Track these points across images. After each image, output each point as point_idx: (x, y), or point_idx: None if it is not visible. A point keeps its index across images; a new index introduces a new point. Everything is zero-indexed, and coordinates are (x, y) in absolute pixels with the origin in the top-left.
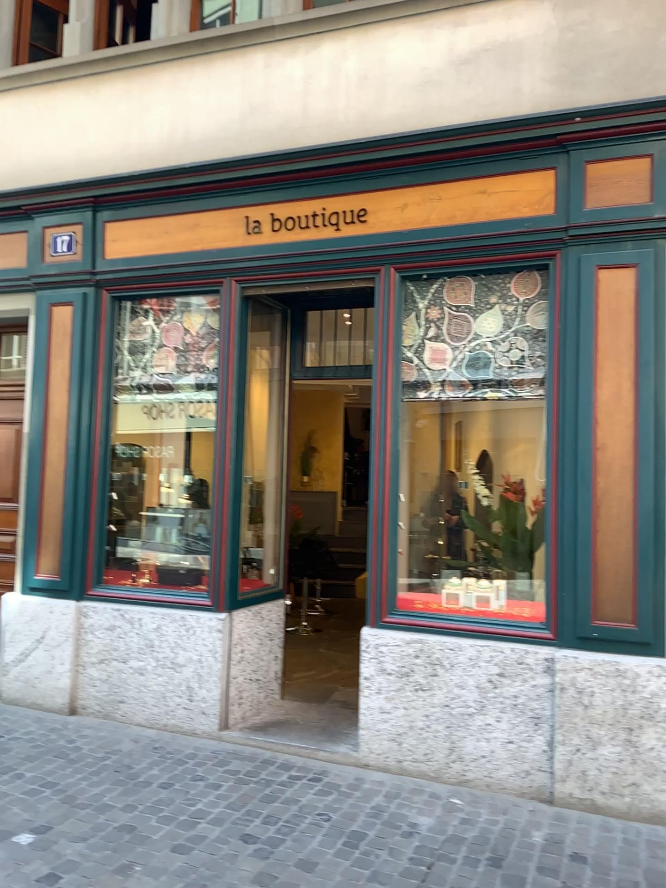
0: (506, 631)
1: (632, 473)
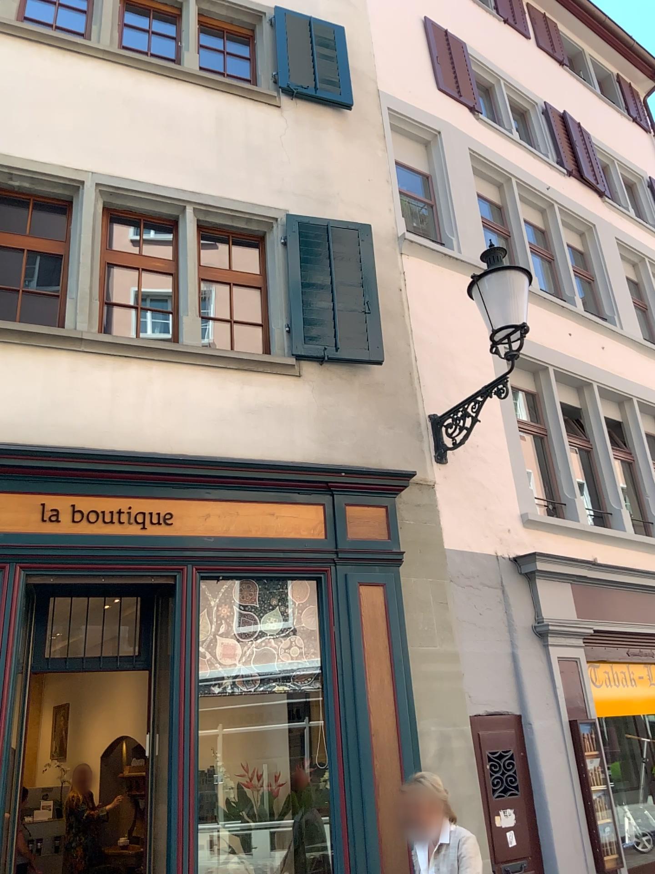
0: None
1: (401, 753)
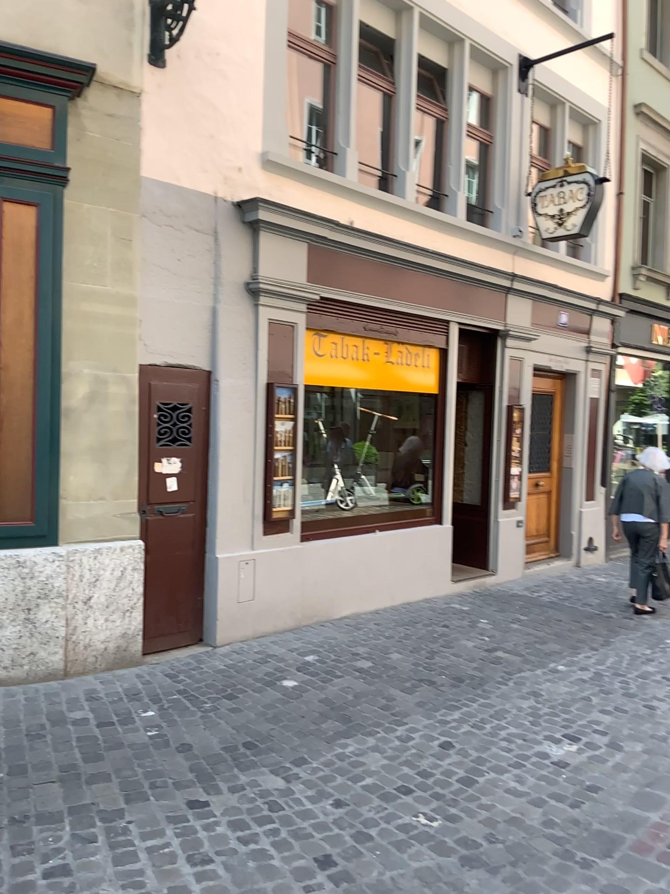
0: None
1: (36, 391)
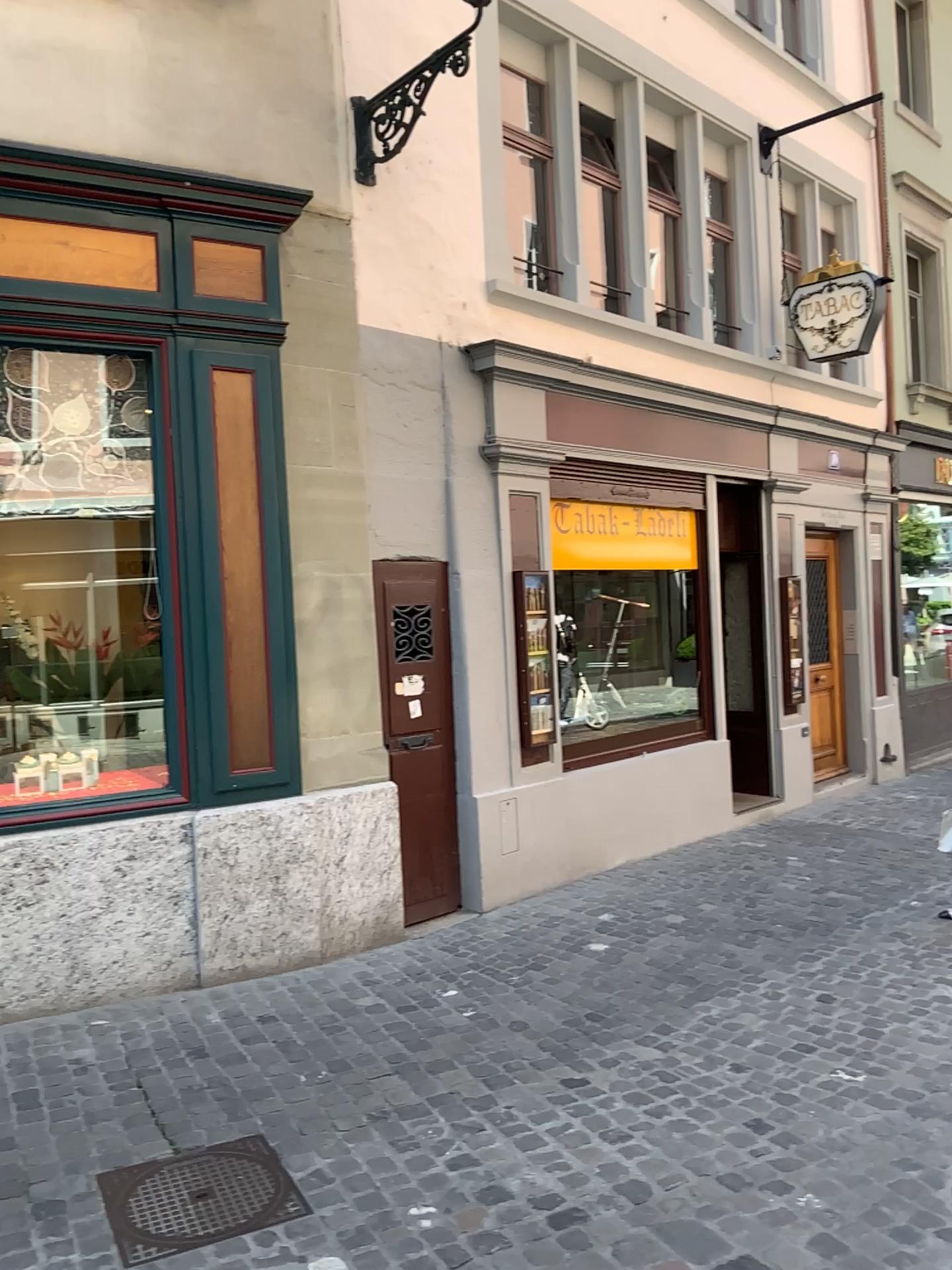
0: (134, 805)
1: (264, 603)
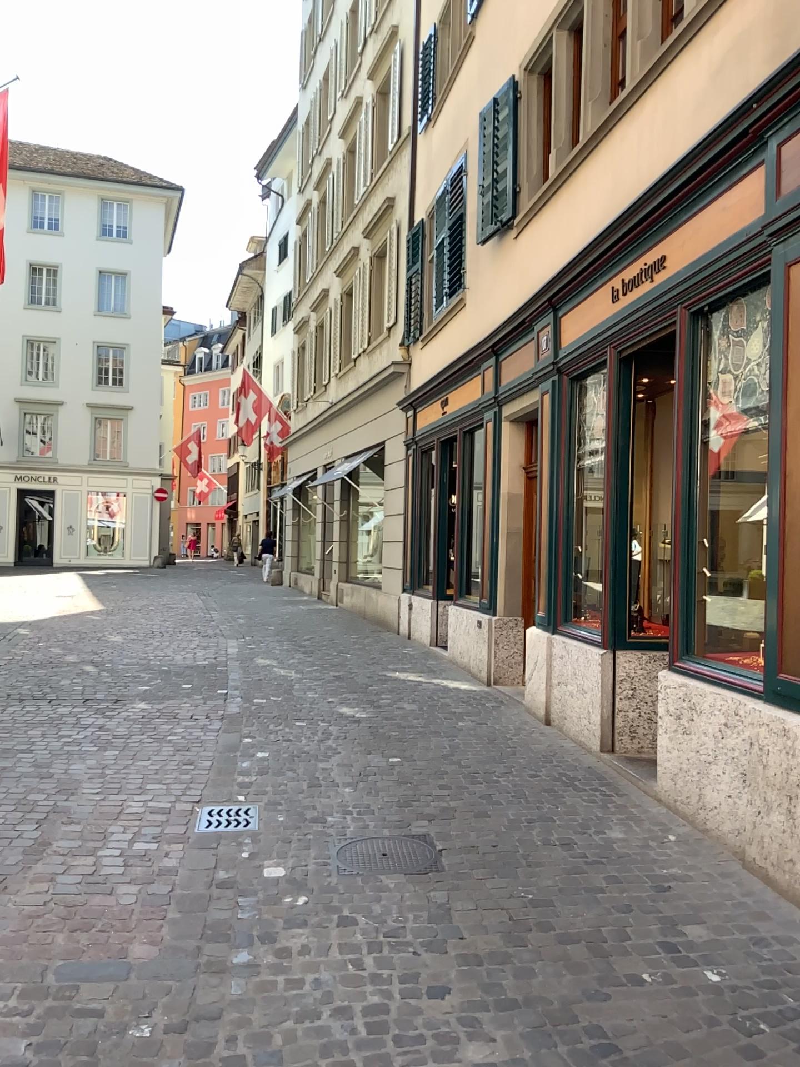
0: (735, 680)
1: None
